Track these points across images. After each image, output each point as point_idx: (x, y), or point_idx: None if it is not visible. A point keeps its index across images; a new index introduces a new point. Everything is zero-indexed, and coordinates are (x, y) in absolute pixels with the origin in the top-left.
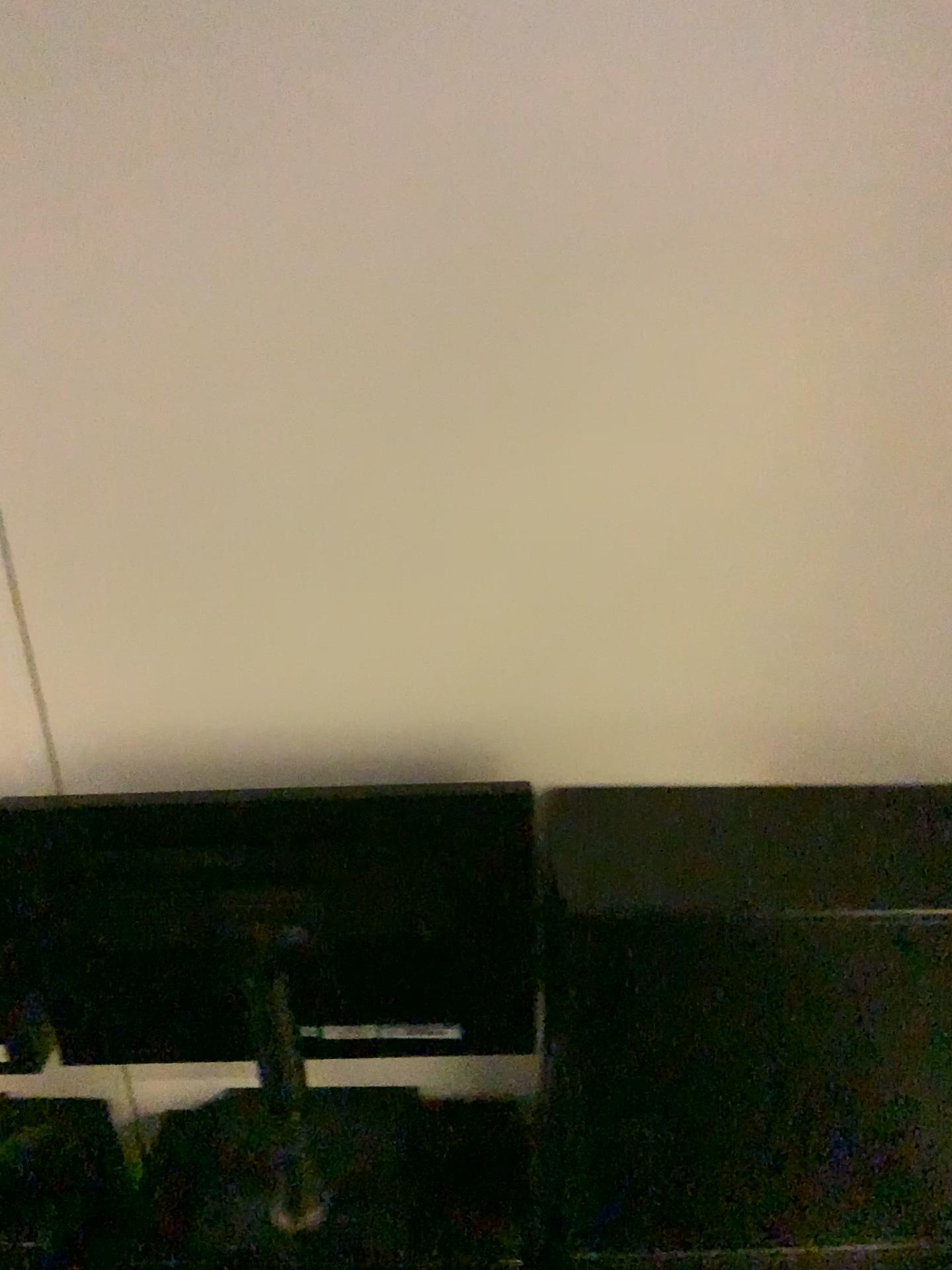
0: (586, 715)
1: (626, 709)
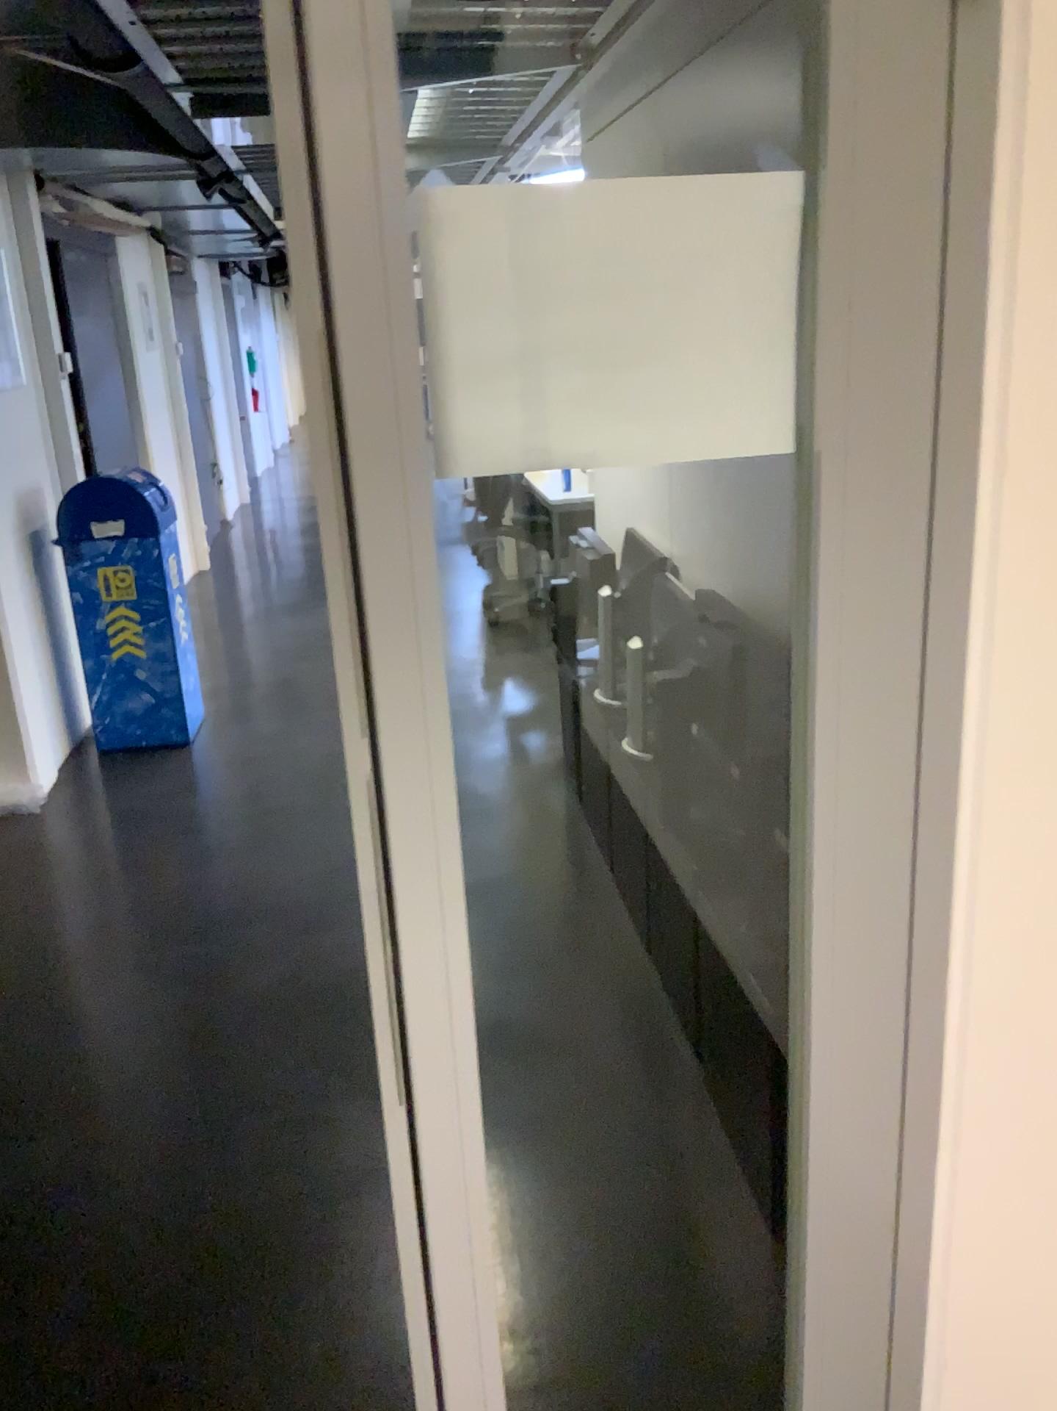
0: None
1: None
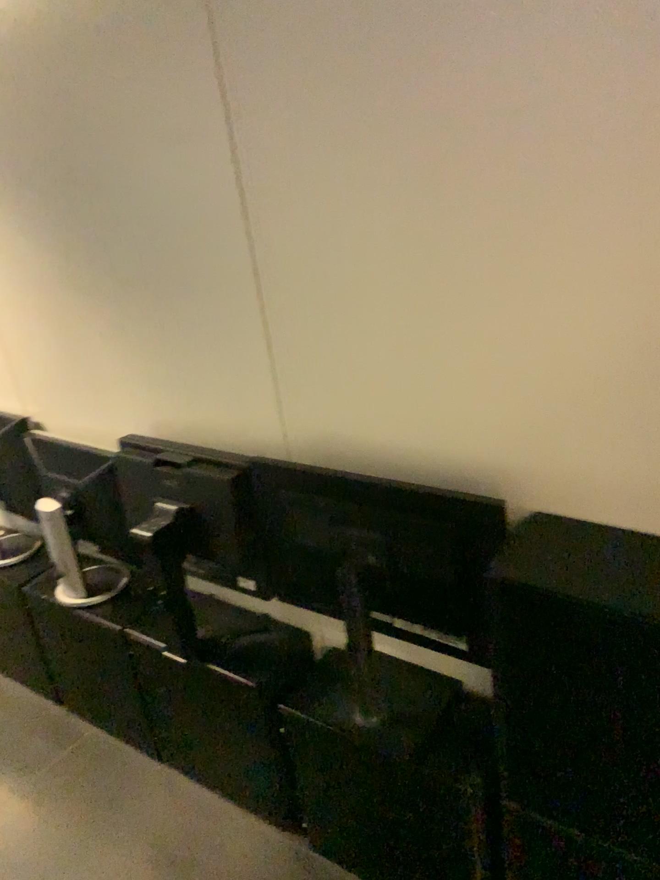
0: (570, 464)
1: (597, 465)
